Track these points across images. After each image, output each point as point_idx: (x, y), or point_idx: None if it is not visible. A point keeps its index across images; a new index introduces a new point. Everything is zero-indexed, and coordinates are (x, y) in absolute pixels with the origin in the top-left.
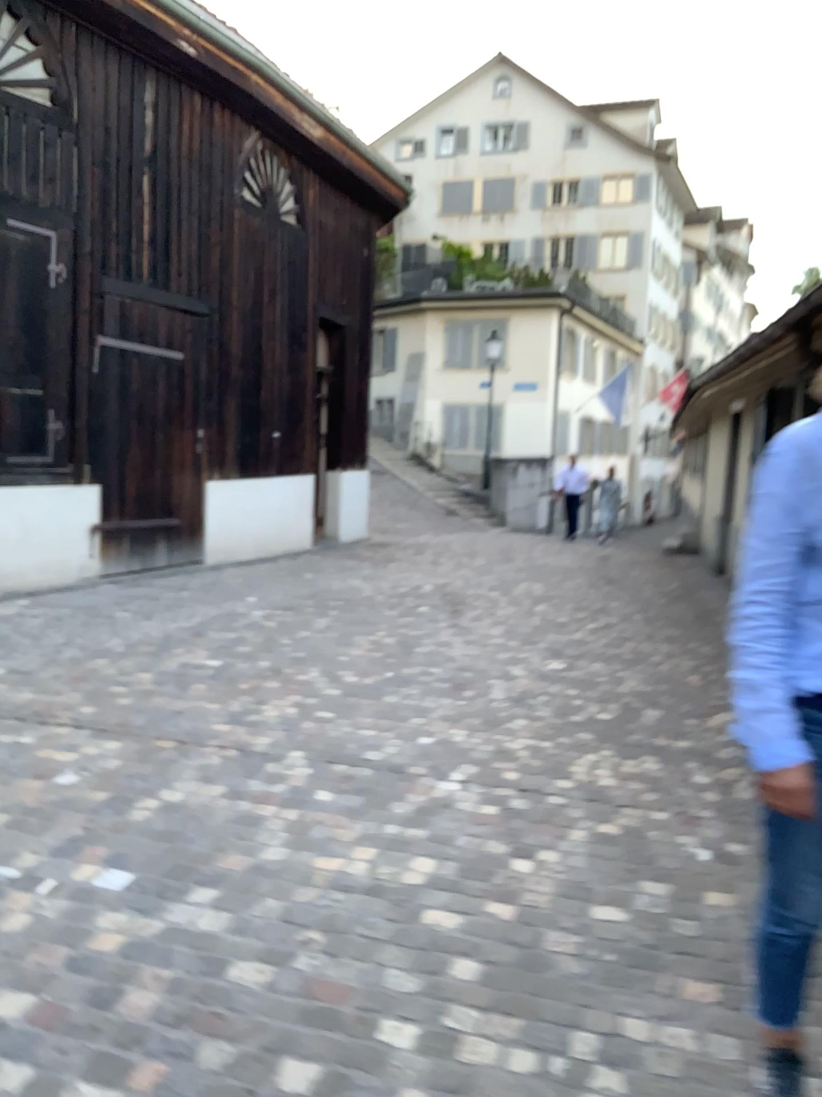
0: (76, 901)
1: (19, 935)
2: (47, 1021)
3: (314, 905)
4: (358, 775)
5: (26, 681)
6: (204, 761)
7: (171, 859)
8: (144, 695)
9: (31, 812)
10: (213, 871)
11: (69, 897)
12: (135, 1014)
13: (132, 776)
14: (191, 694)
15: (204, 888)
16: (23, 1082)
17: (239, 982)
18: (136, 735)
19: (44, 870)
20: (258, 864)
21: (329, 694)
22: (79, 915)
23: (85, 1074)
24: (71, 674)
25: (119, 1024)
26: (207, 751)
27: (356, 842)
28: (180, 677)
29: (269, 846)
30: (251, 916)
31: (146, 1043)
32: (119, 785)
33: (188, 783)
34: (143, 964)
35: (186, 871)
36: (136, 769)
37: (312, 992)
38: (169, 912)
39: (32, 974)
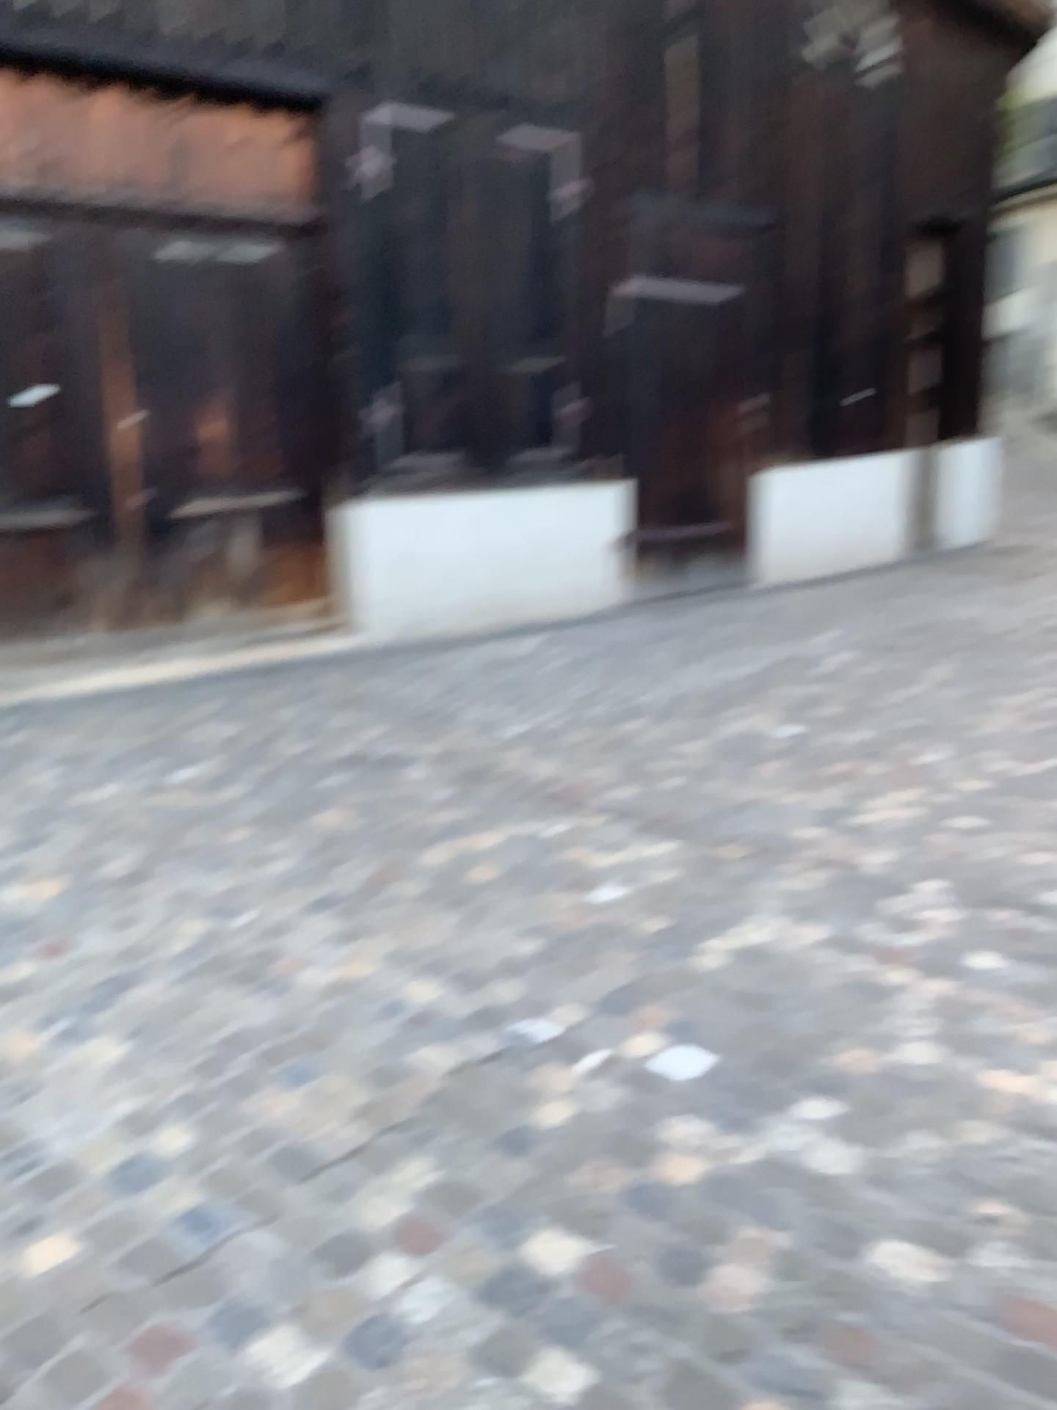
0: (633, 1092)
1: (561, 1135)
2: (607, 1288)
3: (994, 1159)
4: (1034, 931)
5: (549, 750)
6: (792, 886)
7: (759, 1041)
8: (700, 779)
9: (565, 942)
10: (825, 1071)
11: (623, 1084)
12: (732, 1303)
13: (694, 901)
14: (763, 778)
15: (813, 1099)
16: (581, 1390)
17: (886, 1279)
18: (694, 838)
19: (587, 1035)
20: (892, 1068)
21: (969, 791)
22: (638, 1116)
23: (665, 1396)
24: (603, 742)
25: (709, 1319)
26: (795, 872)
27: (1048, 1052)
28: (747, 753)
29: (906, 1039)
30: (891, 1160)
31: (752, 1361)
32: (678, 913)
33: (773, 920)
34: (736, 1218)
35: (784, 1066)
36: (699, 890)
37: (1012, 1325)
38: (765, 1132)
39: (581, 1203)
